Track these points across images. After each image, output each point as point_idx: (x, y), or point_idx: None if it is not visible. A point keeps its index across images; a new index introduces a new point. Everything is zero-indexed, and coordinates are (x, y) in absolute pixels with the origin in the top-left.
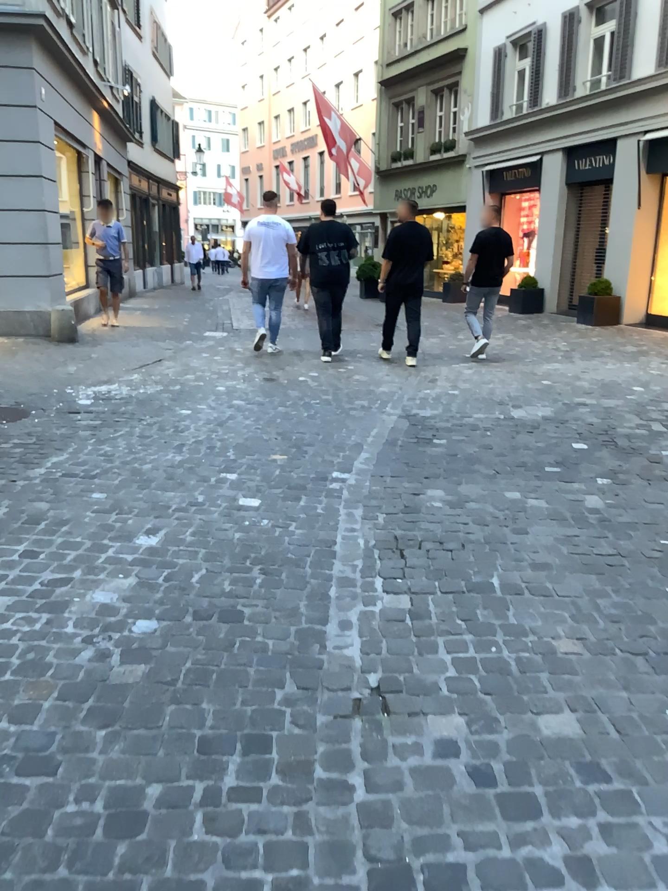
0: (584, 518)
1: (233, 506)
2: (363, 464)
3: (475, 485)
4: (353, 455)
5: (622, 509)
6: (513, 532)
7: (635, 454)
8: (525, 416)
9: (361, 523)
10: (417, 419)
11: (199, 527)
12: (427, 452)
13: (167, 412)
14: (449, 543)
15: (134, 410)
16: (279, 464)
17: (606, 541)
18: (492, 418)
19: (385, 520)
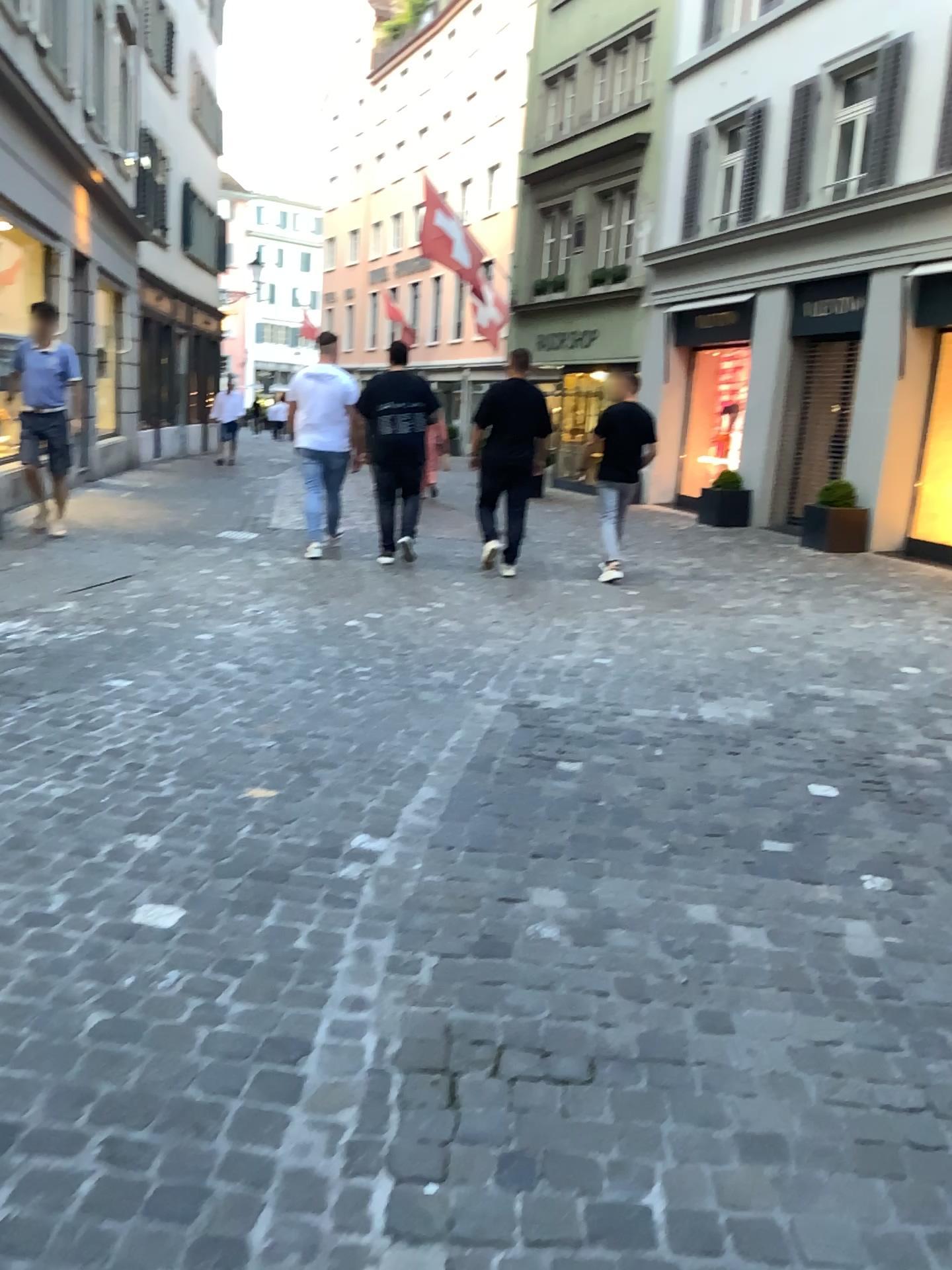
0: (845, 988)
1: (116, 929)
2: (414, 820)
3: (627, 885)
4: (402, 796)
5: (923, 967)
6: (699, 1025)
7: (928, 820)
8: (725, 722)
9: (377, 984)
10: (532, 720)
11: (15, 992)
12: (543, 794)
13: (82, 685)
14: (559, 1060)
15: (24, 678)
16: (252, 815)
17: (901, 1066)
18: (665, 725)
19: (431, 977)
